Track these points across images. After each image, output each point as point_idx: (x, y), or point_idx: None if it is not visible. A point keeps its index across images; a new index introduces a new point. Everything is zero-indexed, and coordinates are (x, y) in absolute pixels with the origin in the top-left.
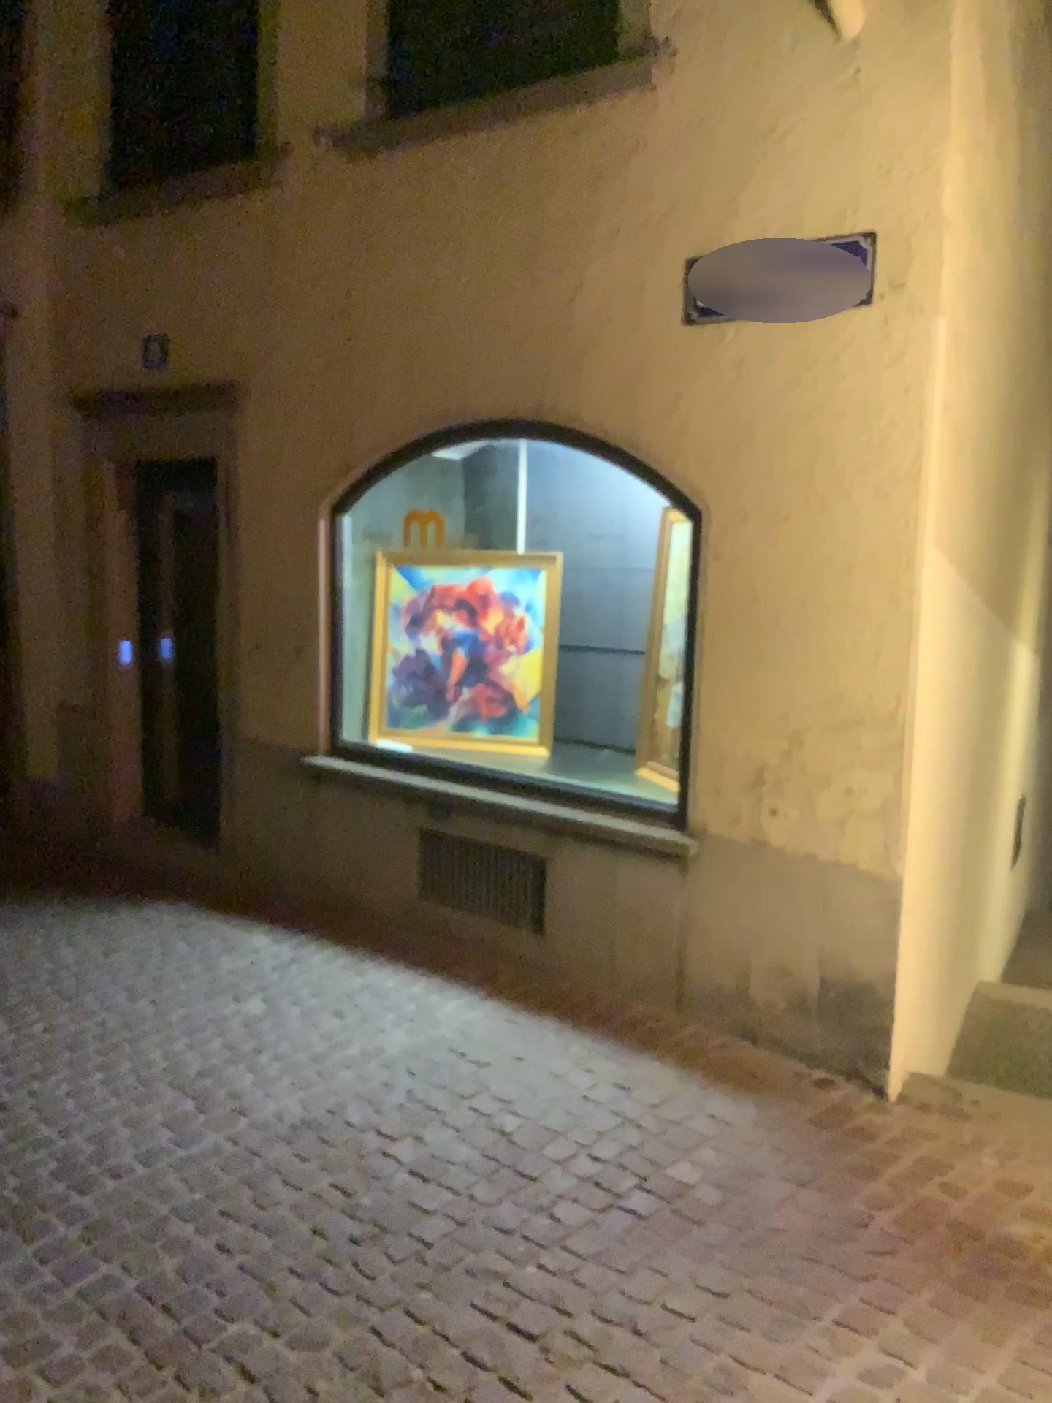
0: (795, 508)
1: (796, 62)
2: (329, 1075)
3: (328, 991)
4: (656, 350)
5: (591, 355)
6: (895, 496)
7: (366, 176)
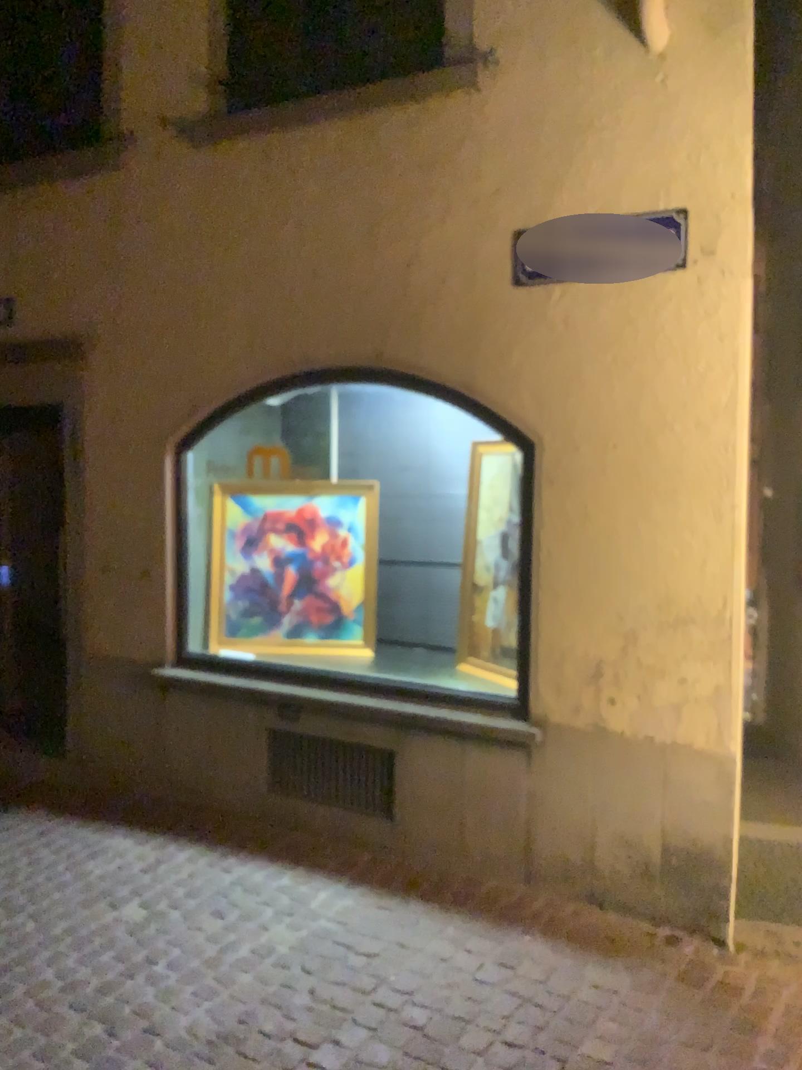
0: (623, 438)
1: (609, 70)
2: (232, 983)
3: (203, 891)
4: (489, 307)
5: (428, 311)
6: (716, 427)
7: (210, 159)
